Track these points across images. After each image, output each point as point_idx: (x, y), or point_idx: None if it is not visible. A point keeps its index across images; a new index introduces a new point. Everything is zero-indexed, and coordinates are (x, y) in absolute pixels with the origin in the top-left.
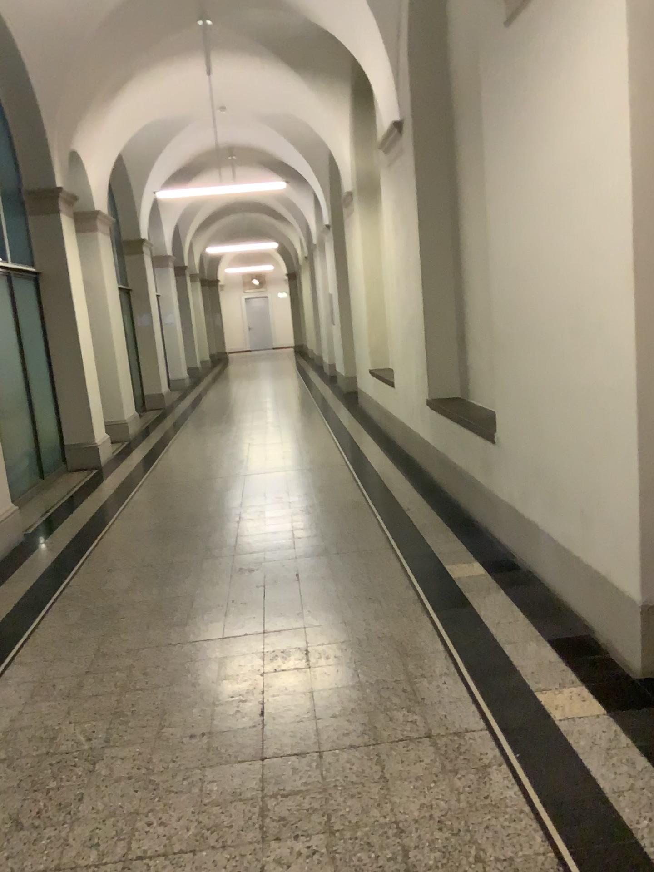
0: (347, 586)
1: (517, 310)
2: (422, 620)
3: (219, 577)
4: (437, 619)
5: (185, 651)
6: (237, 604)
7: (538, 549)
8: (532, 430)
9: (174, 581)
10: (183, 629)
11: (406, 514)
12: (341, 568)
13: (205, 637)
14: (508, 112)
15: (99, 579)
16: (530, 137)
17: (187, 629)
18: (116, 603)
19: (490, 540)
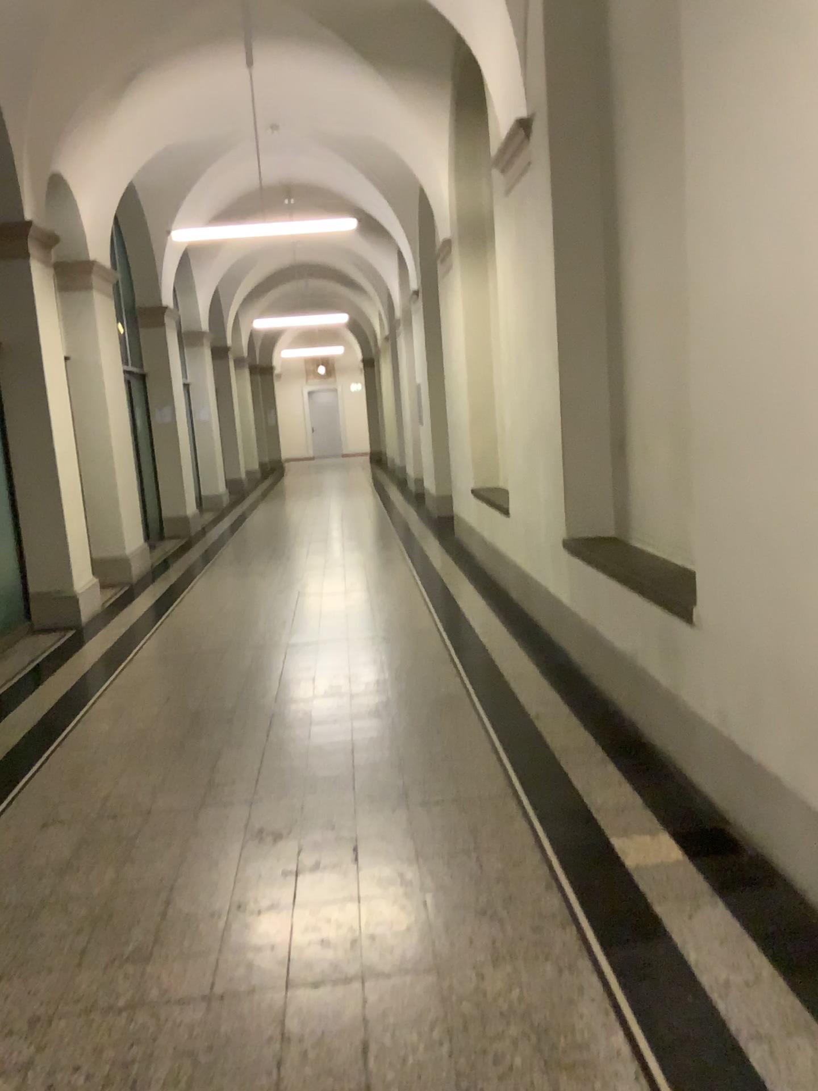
0: (442, 879)
1: (749, 401)
2: (582, 971)
3: (223, 849)
4: (609, 969)
5: (135, 1032)
6: (246, 912)
7: (781, 823)
8: (777, 615)
9: (146, 853)
10: (141, 969)
11: (534, 727)
12: (431, 838)
13: (178, 995)
14: (742, 46)
15: (24, 844)
16: (794, 79)
17: (149, 970)
18: (37, 901)
19: (680, 785)
